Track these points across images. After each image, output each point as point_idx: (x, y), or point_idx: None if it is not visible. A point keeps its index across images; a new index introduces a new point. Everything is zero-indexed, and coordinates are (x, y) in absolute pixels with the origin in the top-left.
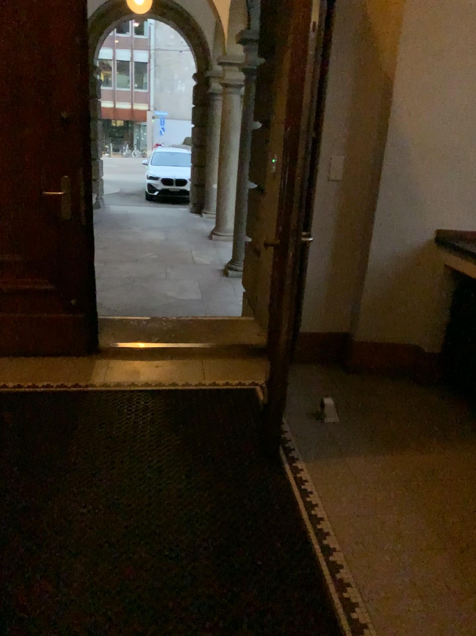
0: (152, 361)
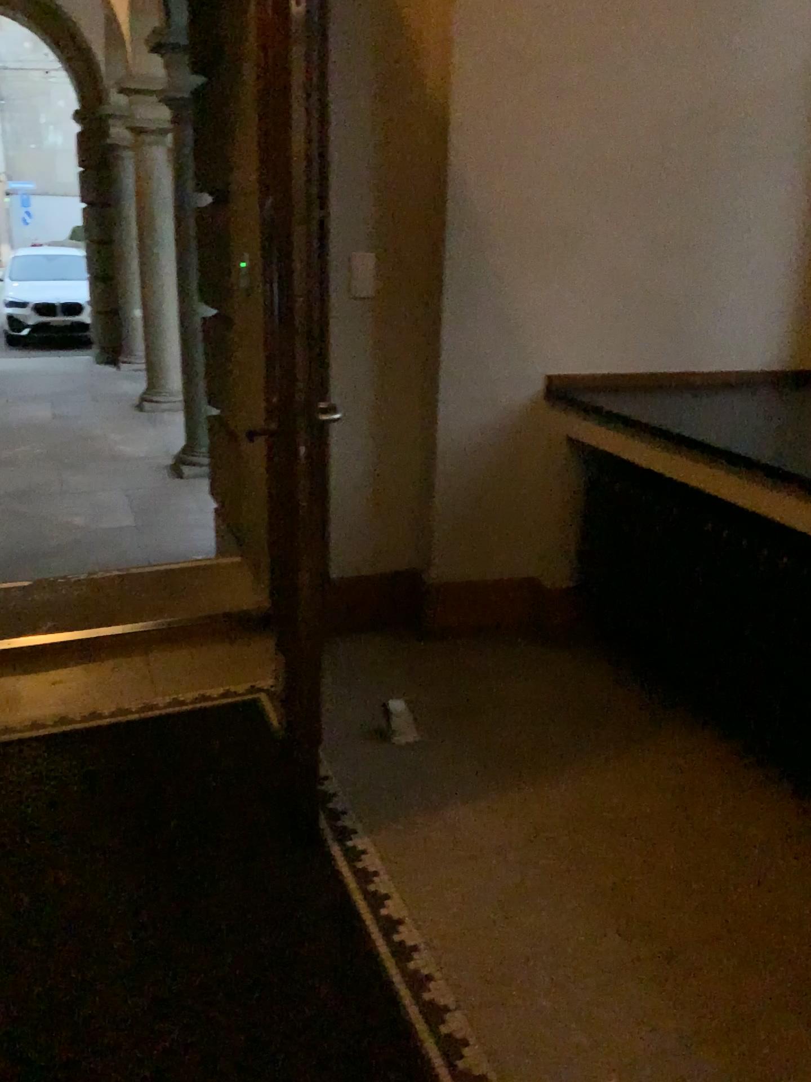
0: (47, 669)
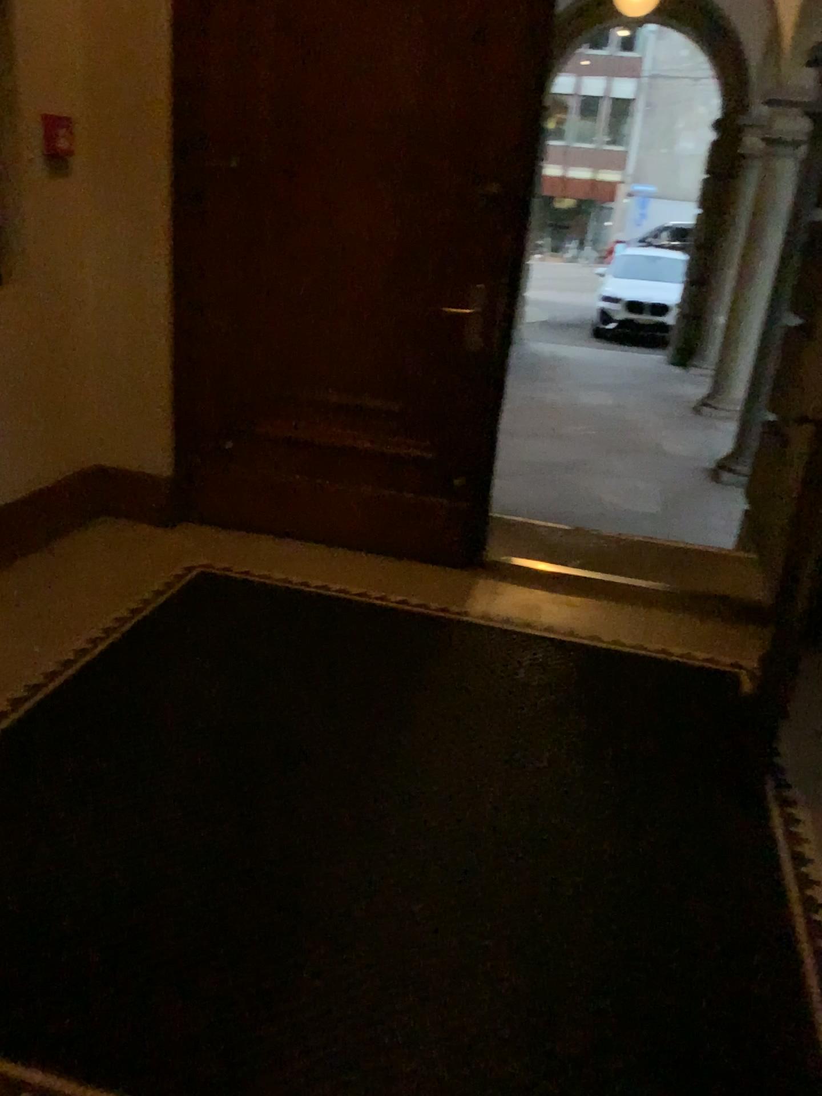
0: (570, 598)
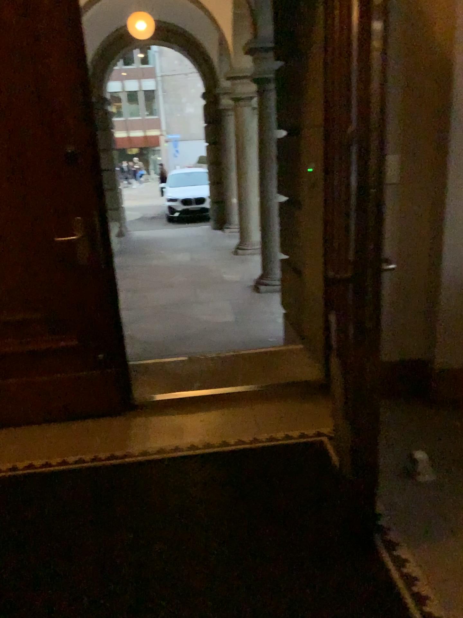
0: (195, 412)
